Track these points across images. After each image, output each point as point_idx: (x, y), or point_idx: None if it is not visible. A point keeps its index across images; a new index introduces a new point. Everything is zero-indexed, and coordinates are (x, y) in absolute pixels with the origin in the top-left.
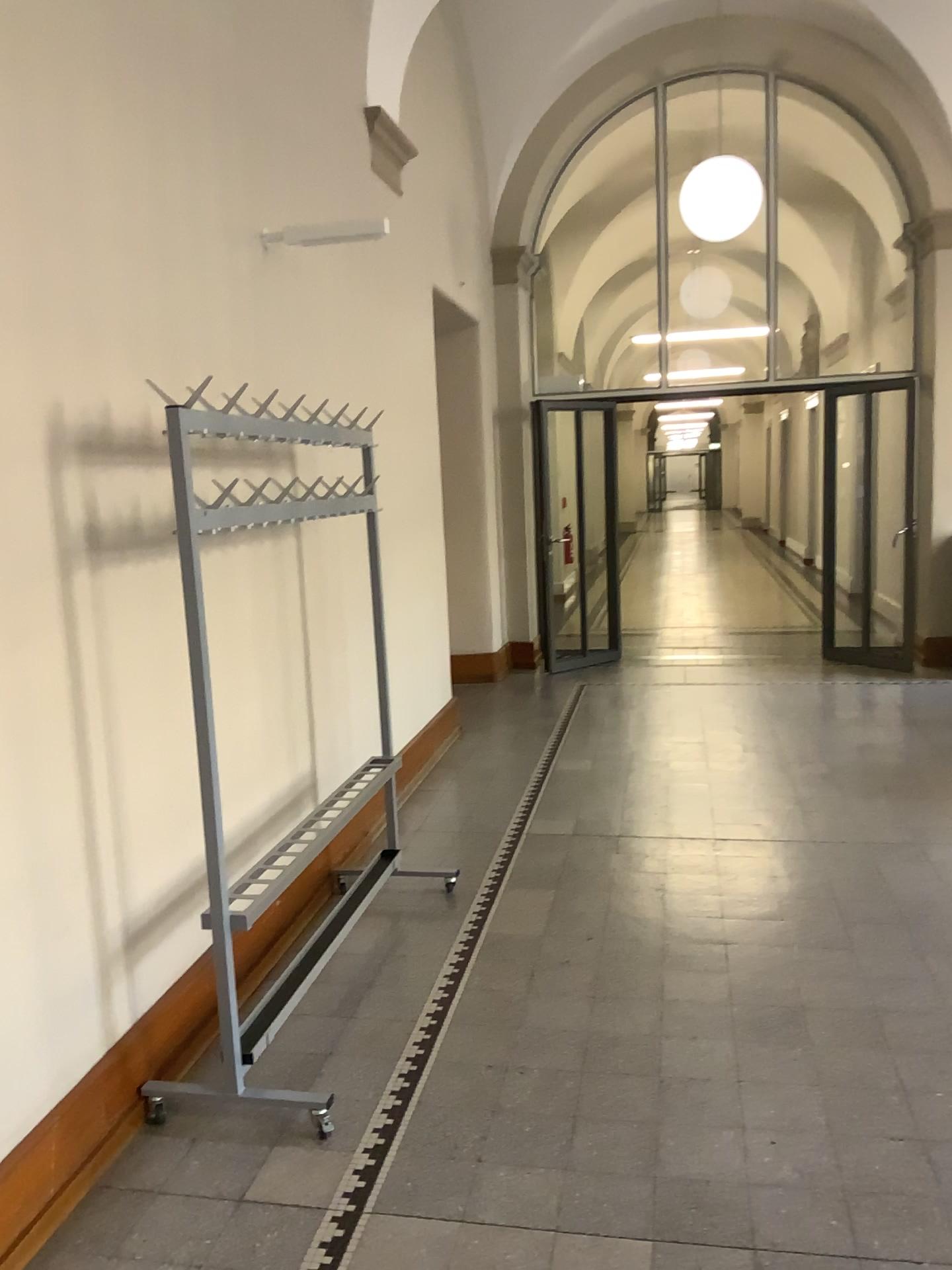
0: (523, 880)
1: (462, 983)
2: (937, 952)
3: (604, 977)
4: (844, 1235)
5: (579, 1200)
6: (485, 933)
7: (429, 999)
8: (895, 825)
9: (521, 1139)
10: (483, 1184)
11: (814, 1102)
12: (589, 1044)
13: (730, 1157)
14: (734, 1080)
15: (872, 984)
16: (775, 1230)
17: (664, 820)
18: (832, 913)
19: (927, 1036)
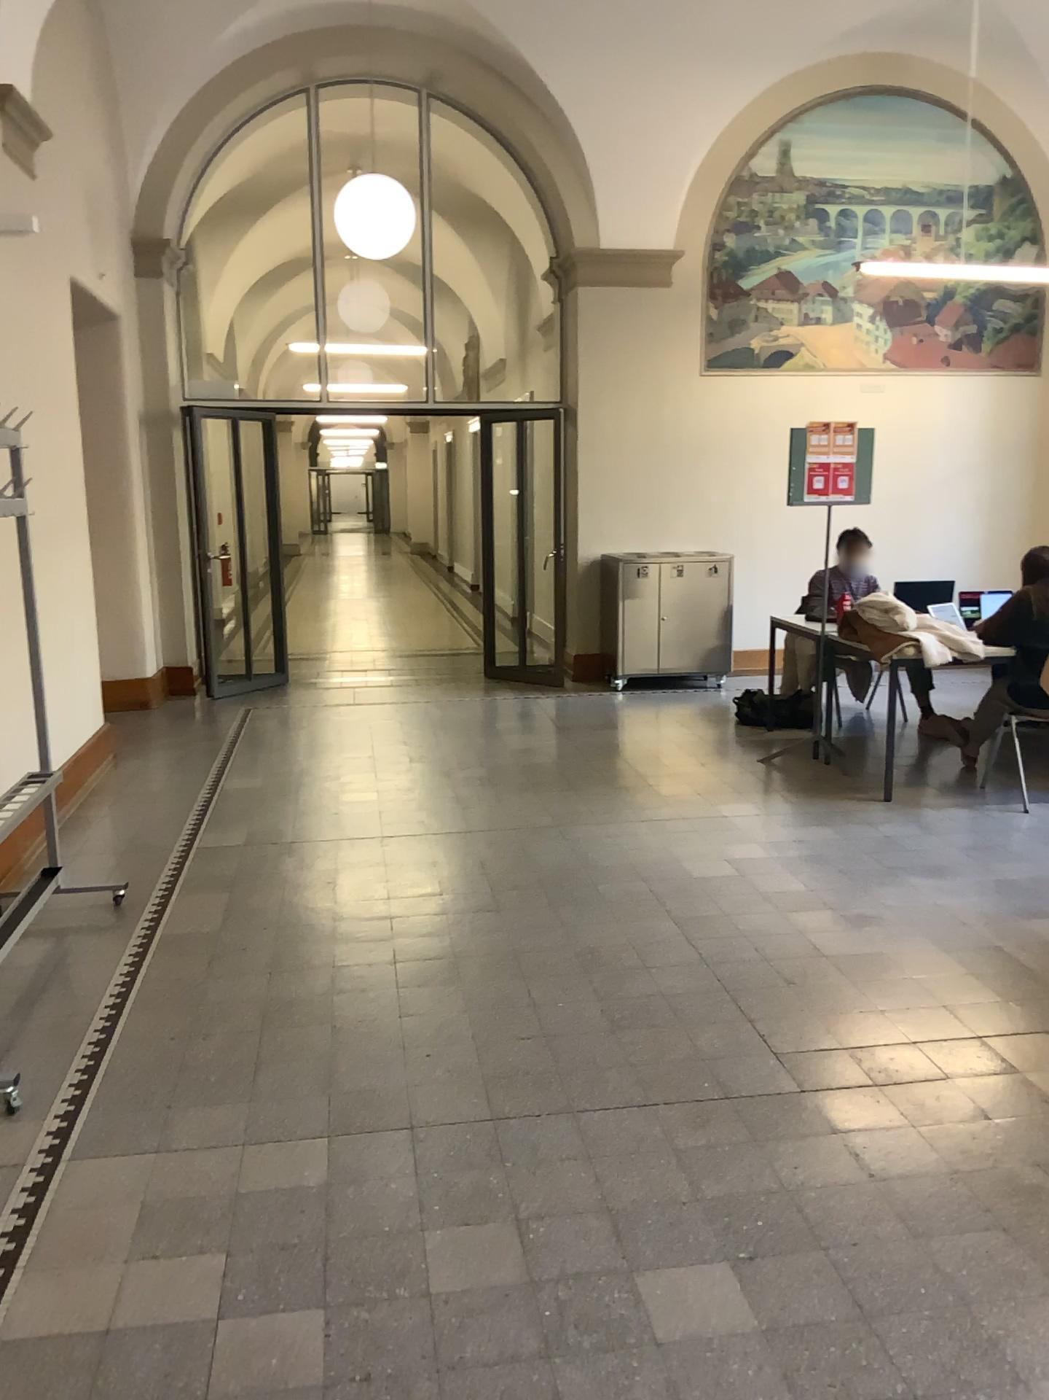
0: (195, 887)
1: (139, 977)
2: (568, 906)
3: (279, 957)
4: (482, 1107)
5: (263, 1119)
6: (159, 934)
7: (107, 993)
8: (540, 813)
9: (208, 1085)
10: (174, 1122)
11: (462, 1023)
12: (267, 1009)
13: (393, 1071)
14: (396, 1018)
15: (513, 935)
16: (428, 1112)
17: (333, 824)
18: (483, 886)
19: (555, 967)
